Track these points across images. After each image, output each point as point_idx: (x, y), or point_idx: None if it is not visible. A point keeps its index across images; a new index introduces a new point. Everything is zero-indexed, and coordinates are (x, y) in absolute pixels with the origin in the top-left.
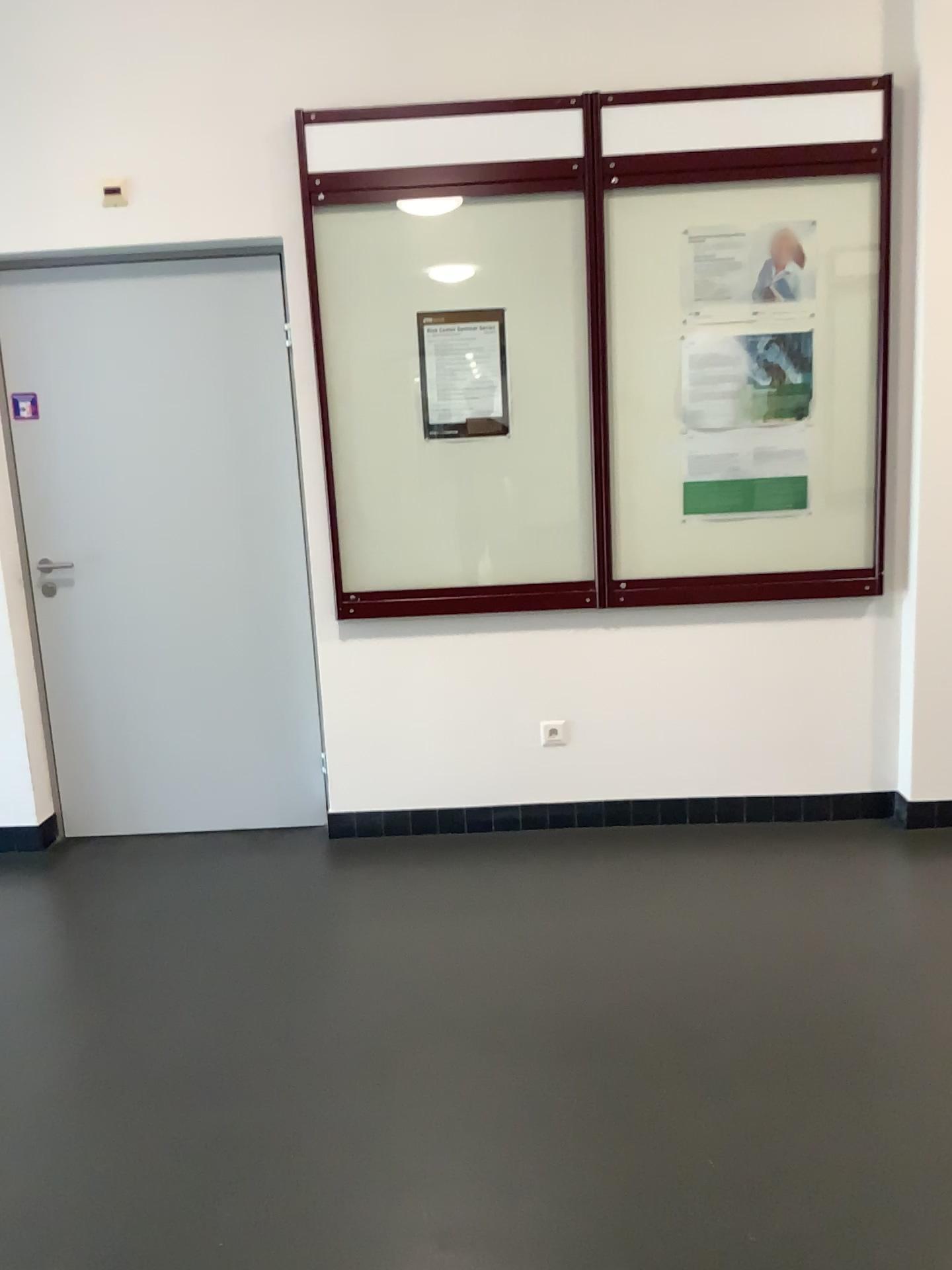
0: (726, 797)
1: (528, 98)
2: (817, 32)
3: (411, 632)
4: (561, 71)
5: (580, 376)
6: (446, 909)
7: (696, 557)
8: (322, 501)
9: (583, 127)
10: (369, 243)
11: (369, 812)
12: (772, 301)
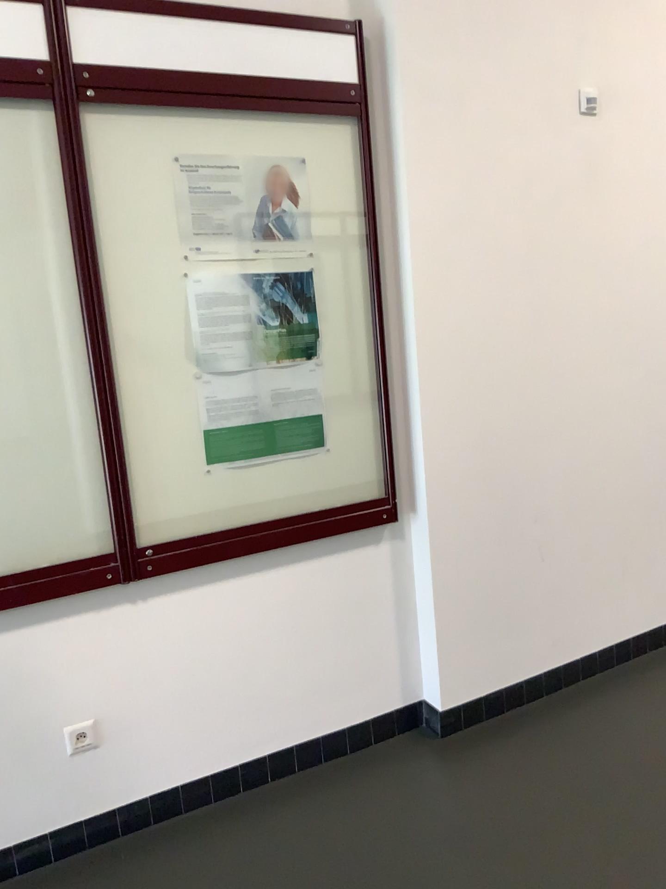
0: (276, 751)
1: None
2: None
3: None
4: None
5: (71, 319)
6: None
7: (222, 509)
8: None
9: (45, 25)
10: None
11: None
12: (272, 238)
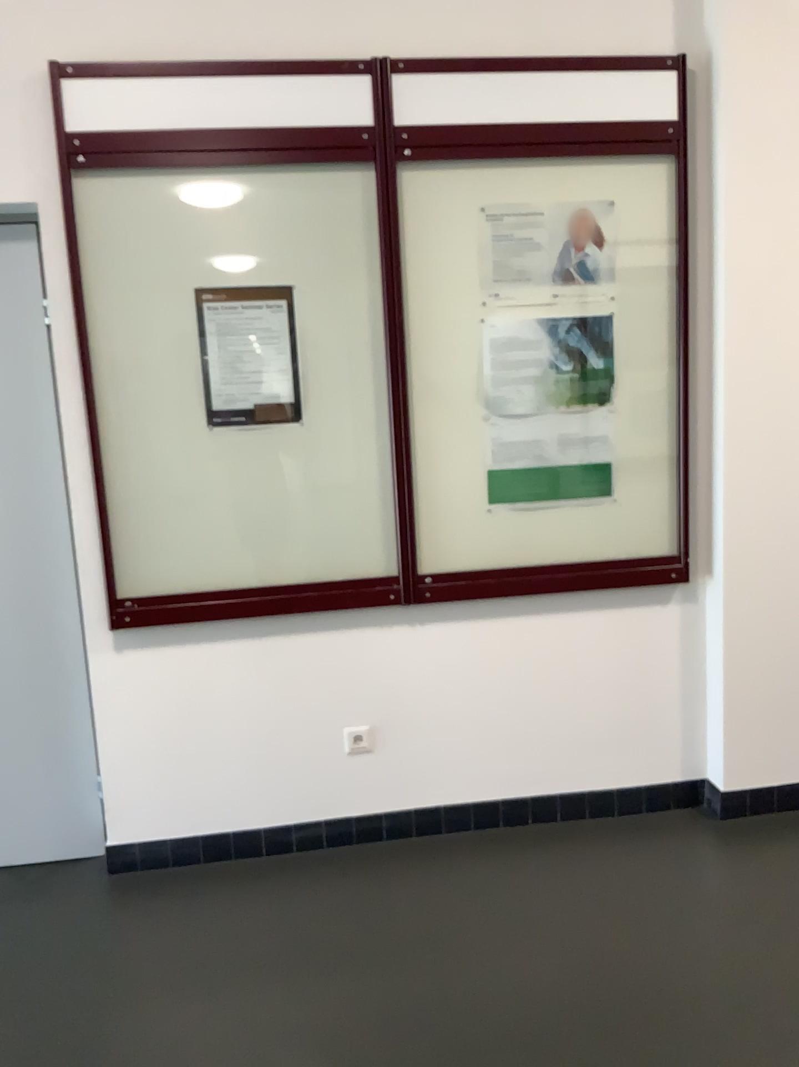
0: (538, 796)
1: (312, 61)
2: (608, 10)
3: (198, 640)
4: (347, 35)
5: (376, 359)
6: (245, 973)
7: (502, 548)
8: (92, 499)
9: (372, 95)
10: (138, 212)
11: (156, 839)
12: (572, 283)
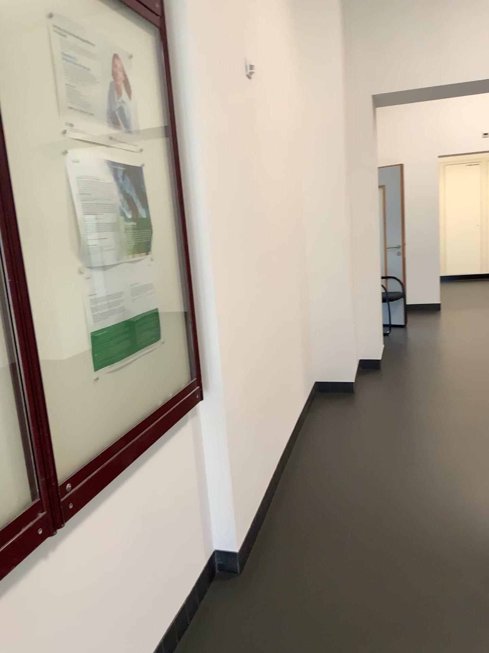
0: None
1: None
2: None
3: None
4: None
5: None
6: None
7: (104, 418)
8: None
9: None
10: None
11: None
12: (118, 128)
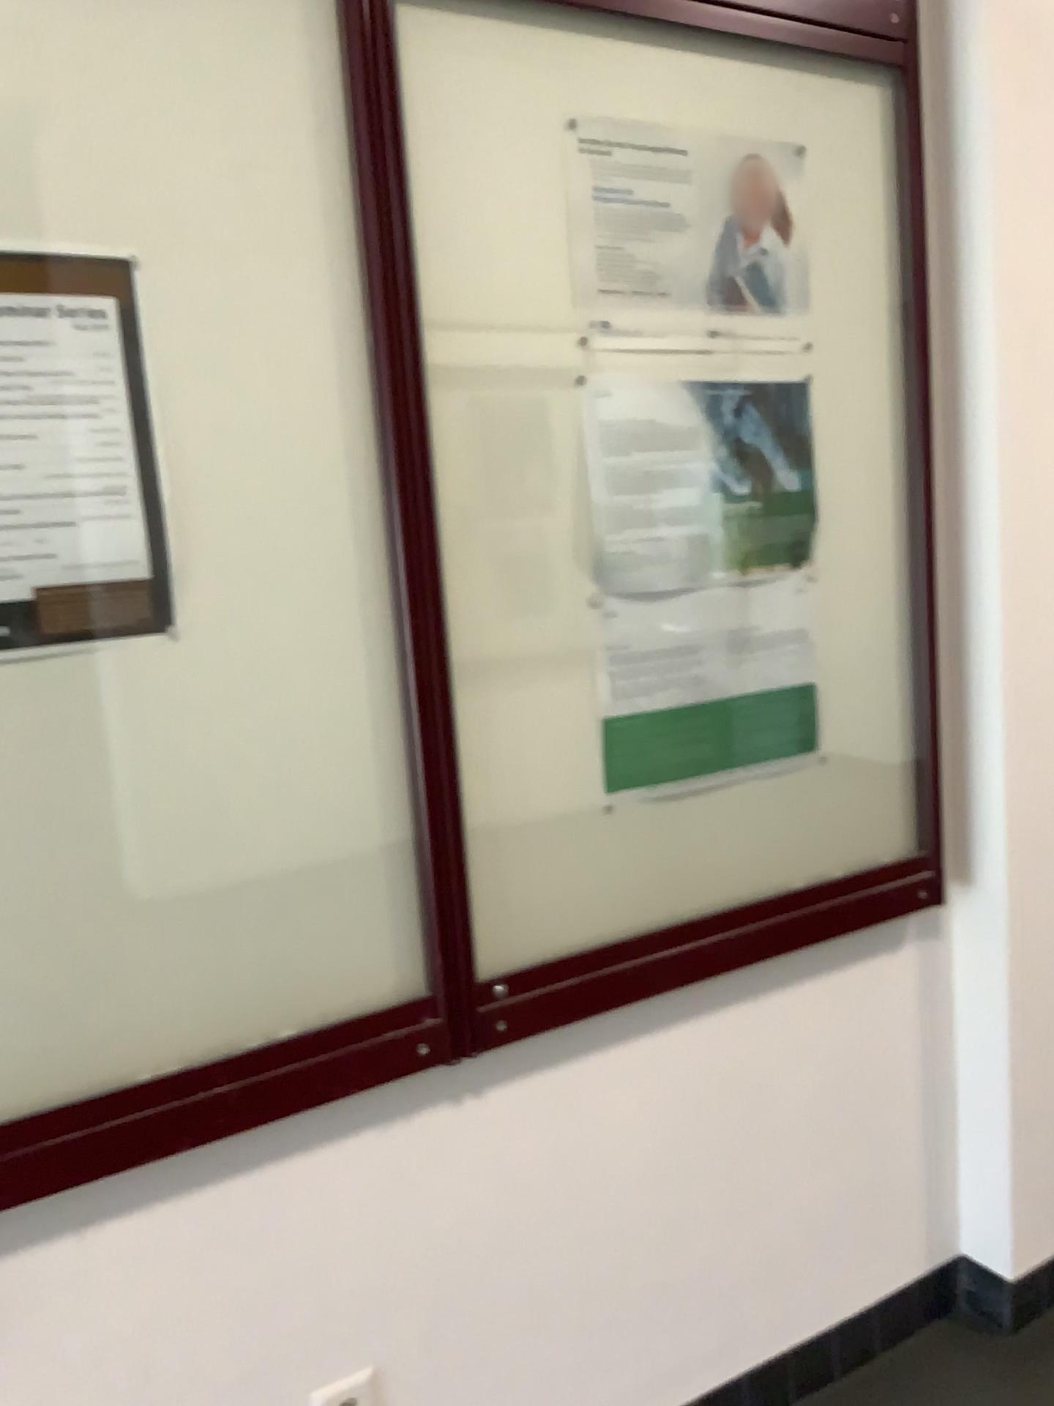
0: (710, 1391)
1: None
2: None
3: None
4: None
5: (354, 468)
6: None
7: (629, 888)
8: None
9: None
10: None
11: None
12: (741, 310)
